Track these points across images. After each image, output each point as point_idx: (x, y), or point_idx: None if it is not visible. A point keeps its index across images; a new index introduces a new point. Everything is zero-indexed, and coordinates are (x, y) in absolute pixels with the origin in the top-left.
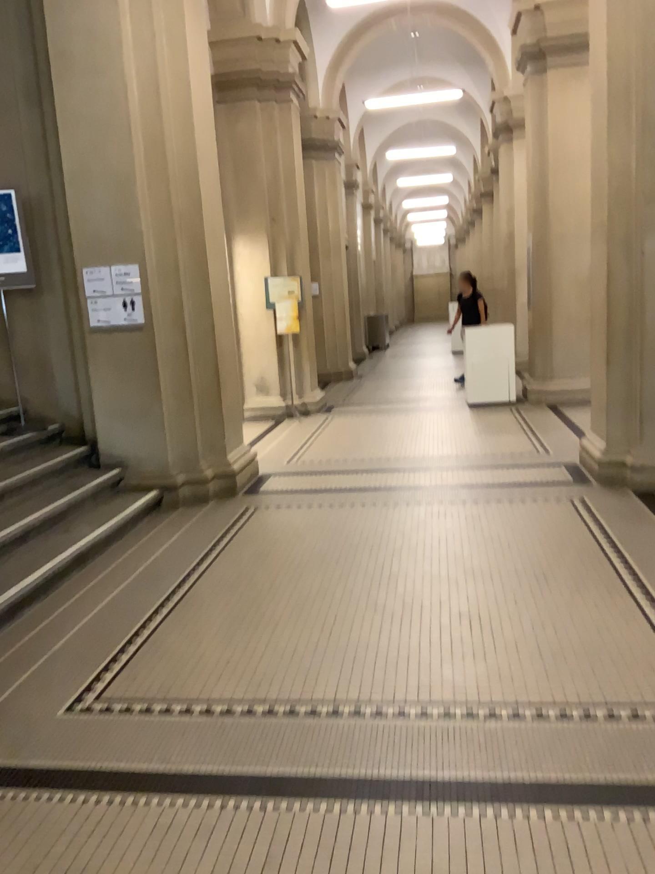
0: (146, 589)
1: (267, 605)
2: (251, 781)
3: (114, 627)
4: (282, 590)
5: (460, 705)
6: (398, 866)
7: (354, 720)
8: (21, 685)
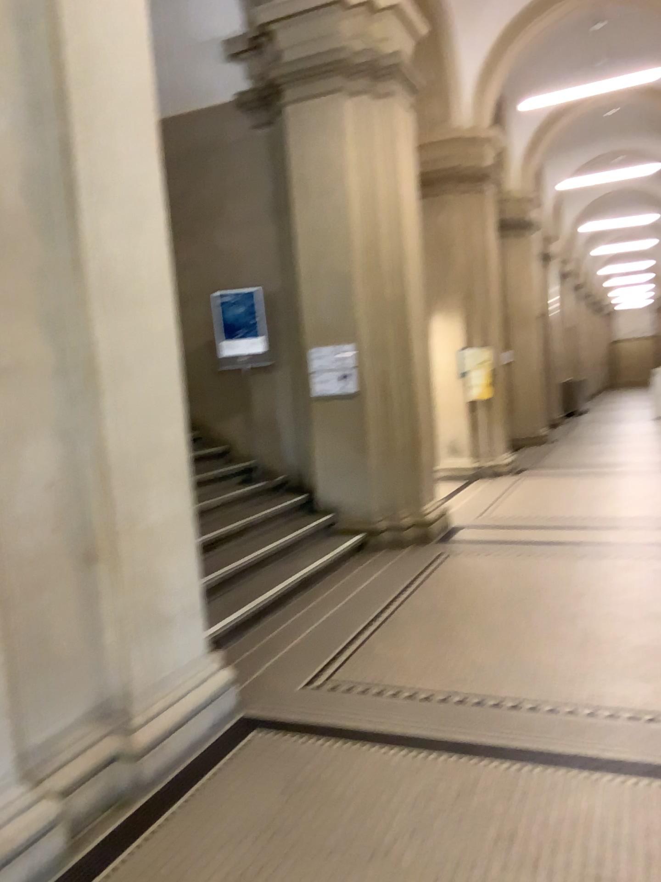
0: (358, 611)
1: (460, 629)
2: (446, 744)
3: (334, 636)
4: (472, 618)
5: (624, 712)
6: (561, 809)
7: (531, 714)
8: (267, 669)
